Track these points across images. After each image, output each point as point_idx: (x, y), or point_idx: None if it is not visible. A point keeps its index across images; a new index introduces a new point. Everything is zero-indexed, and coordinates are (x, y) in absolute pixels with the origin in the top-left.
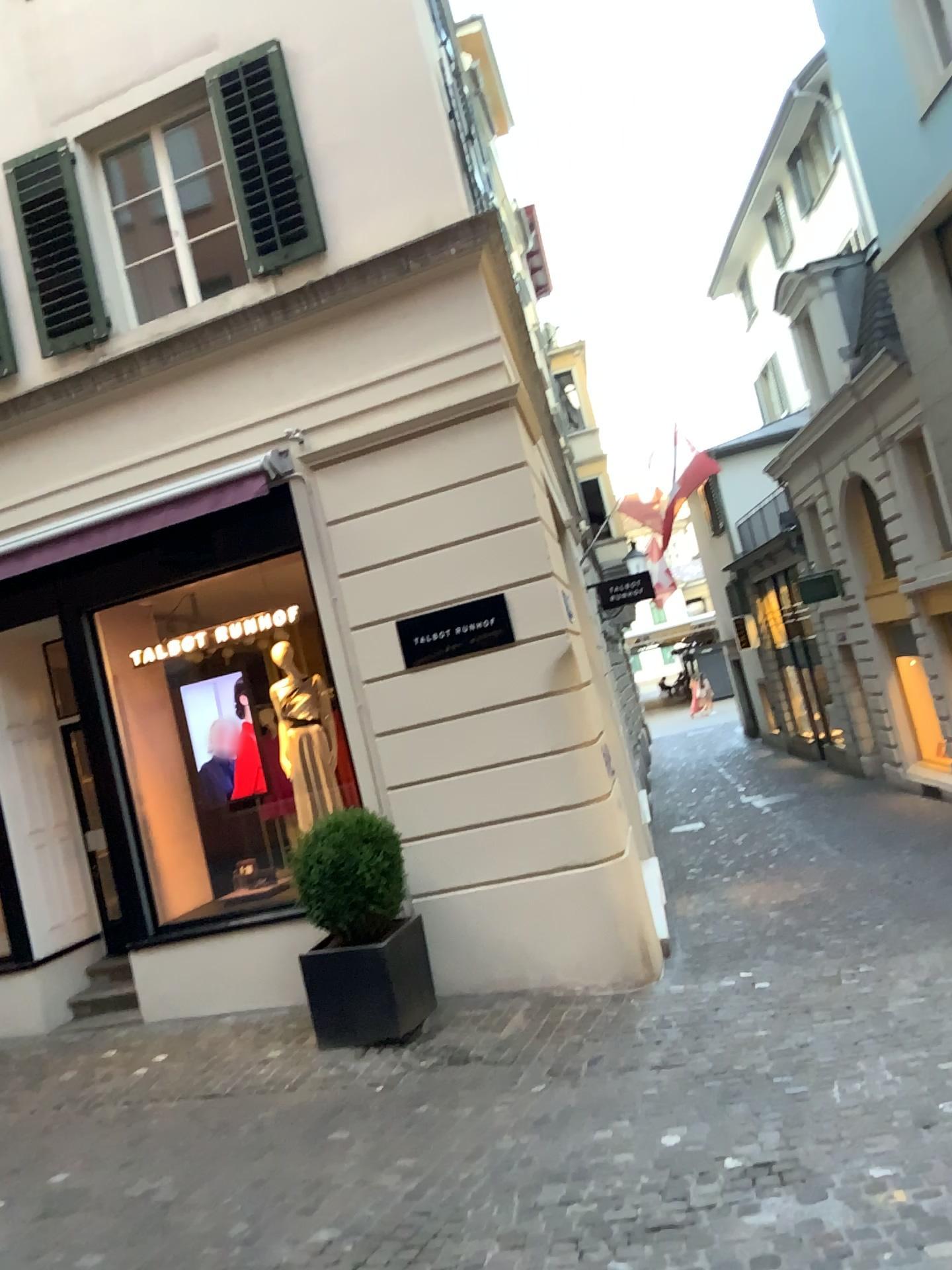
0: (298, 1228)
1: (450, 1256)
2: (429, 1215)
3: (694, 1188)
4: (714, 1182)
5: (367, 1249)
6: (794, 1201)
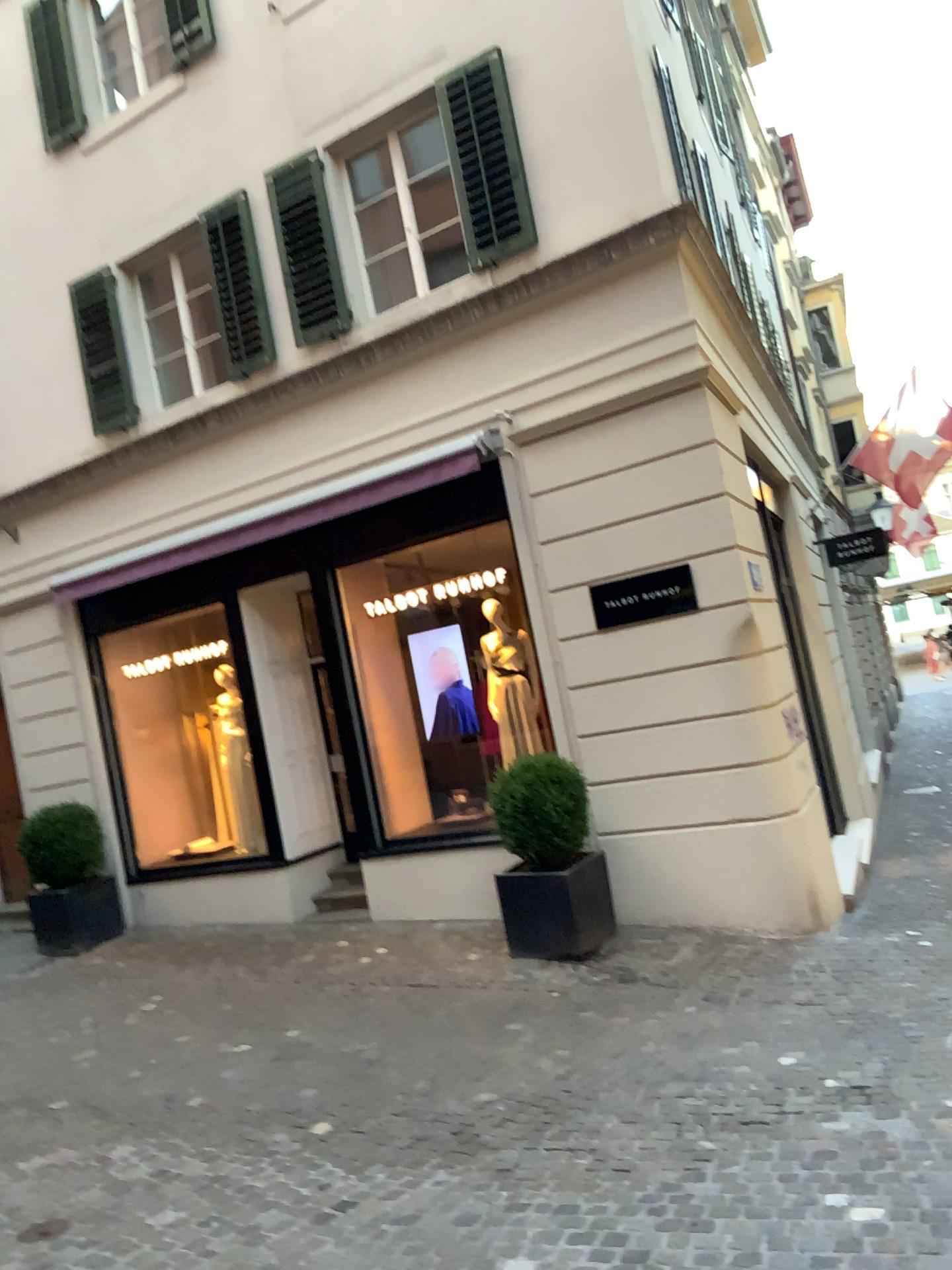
0: (464, 1087)
1: (577, 1120)
2: (568, 1090)
3: (789, 1096)
4: (807, 1093)
5: (514, 1107)
6: (868, 1114)
